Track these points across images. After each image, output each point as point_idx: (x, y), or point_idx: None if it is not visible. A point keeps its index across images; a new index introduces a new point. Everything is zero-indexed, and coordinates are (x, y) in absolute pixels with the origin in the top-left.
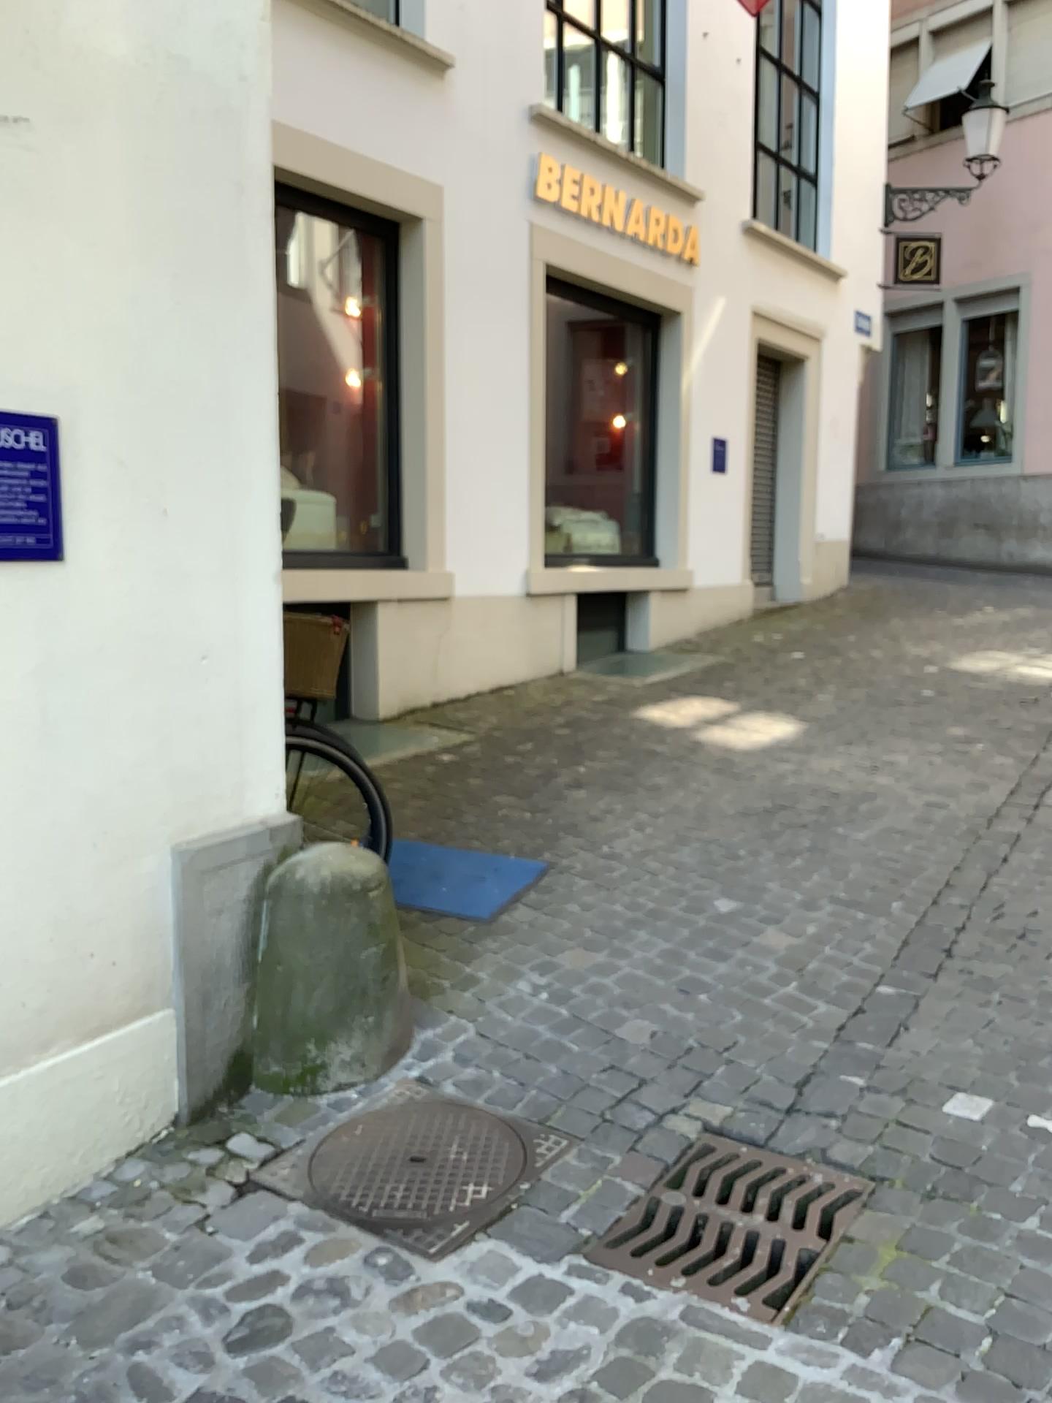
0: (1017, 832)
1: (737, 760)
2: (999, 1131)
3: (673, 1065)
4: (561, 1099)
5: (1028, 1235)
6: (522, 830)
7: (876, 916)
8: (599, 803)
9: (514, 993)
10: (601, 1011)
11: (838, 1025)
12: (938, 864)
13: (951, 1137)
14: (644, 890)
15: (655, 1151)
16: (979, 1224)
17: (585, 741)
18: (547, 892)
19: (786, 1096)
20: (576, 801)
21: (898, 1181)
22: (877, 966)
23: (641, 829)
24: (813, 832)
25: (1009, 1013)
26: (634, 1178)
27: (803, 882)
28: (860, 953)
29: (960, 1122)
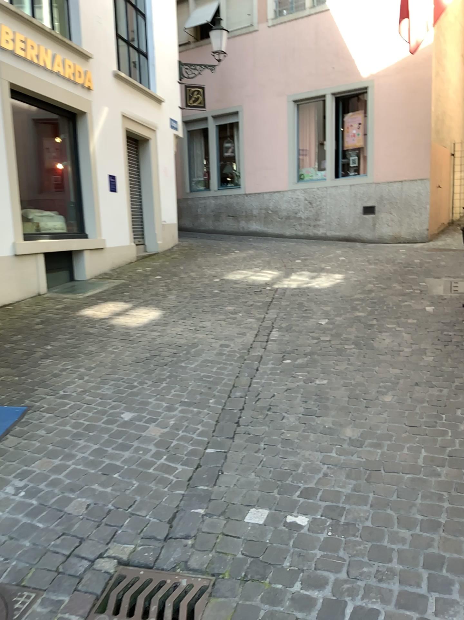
0: (262, 355)
1: (130, 333)
2: (274, 530)
3: (100, 525)
4: (31, 565)
5: (296, 596)
6: (13, 388)
7: (203, 410)
8: (58, 366)
9: (3, 495)
10: (57, 497)
11: (188, 479)
12: (229, 377)
13: (251, 539)
14: (82, 414)
15: (89, 590)
16: (272, 595)
17: (50, 331)
18: (26, 423)
19: (163, 532)
20: (44, 366)
21: (227, 576)
22: (205, 439)
23: (81, 378)
24: (170, 368)
25: (270, 455)
26: (76, 614)
27: (166, 396)
28: (196, 434)
29: (254, 528)
